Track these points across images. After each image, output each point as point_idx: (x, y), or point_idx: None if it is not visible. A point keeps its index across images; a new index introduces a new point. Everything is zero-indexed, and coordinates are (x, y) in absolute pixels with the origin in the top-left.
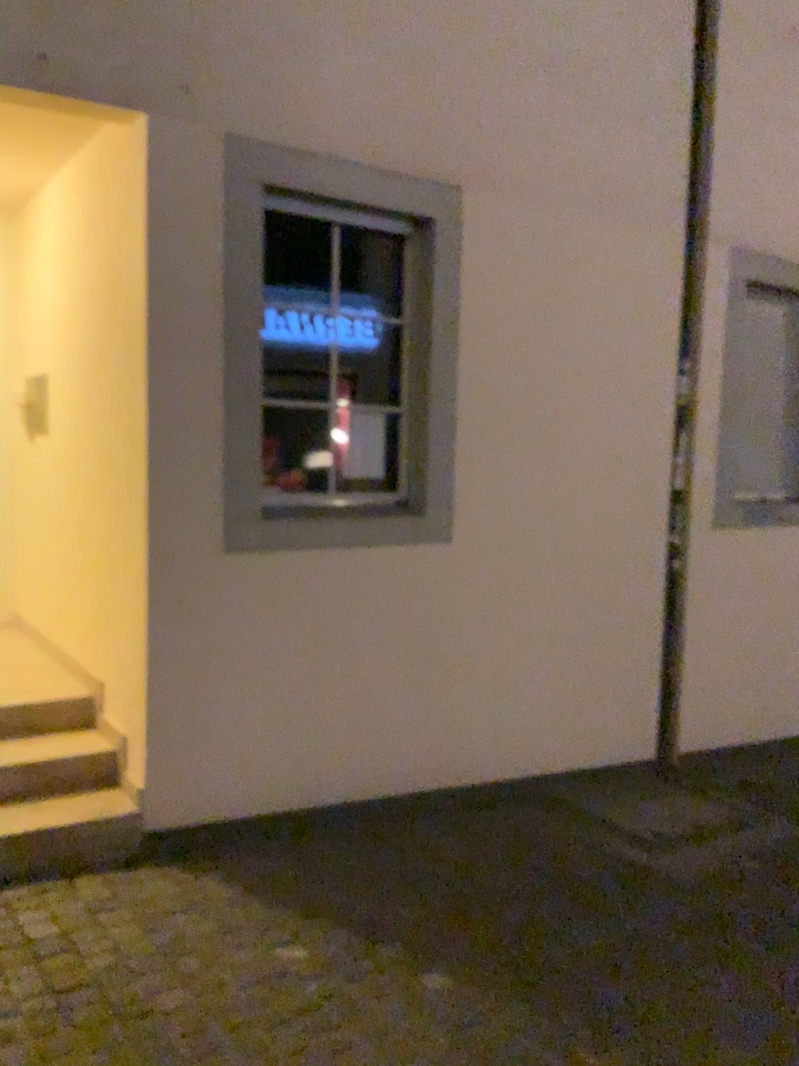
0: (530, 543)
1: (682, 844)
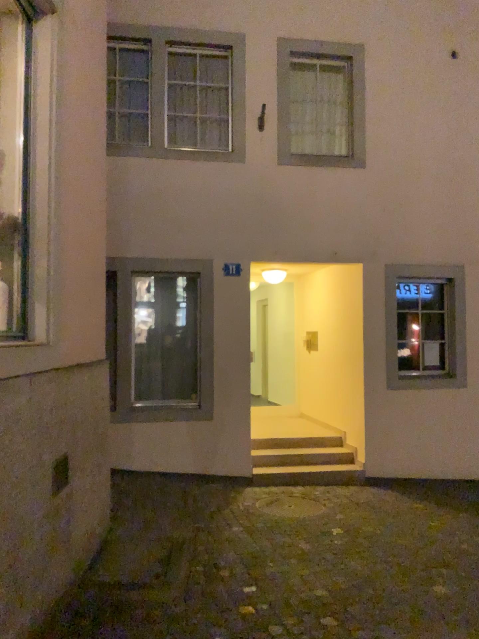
0: None
1: None
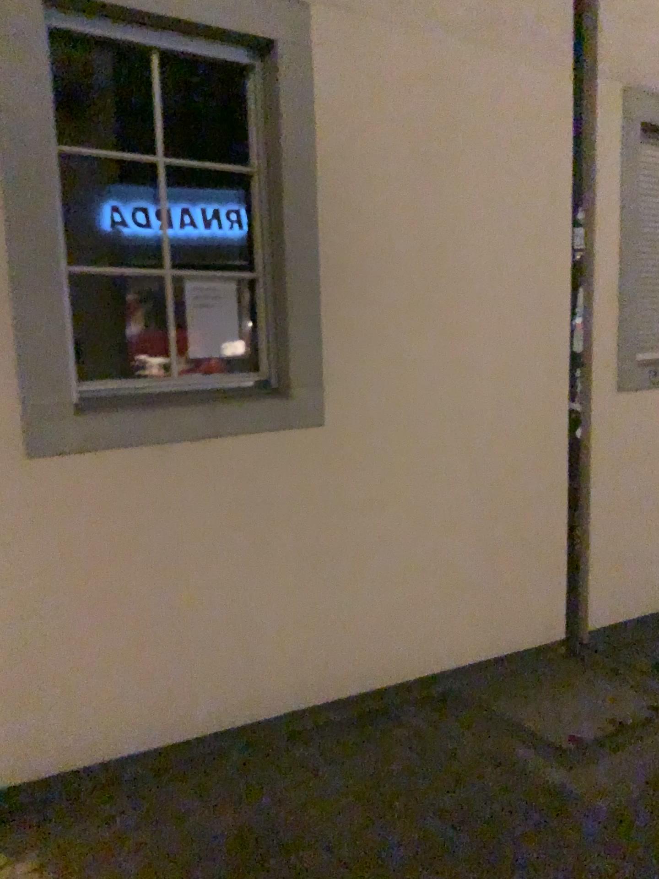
0: (416, 421)
1: (604, 756)
